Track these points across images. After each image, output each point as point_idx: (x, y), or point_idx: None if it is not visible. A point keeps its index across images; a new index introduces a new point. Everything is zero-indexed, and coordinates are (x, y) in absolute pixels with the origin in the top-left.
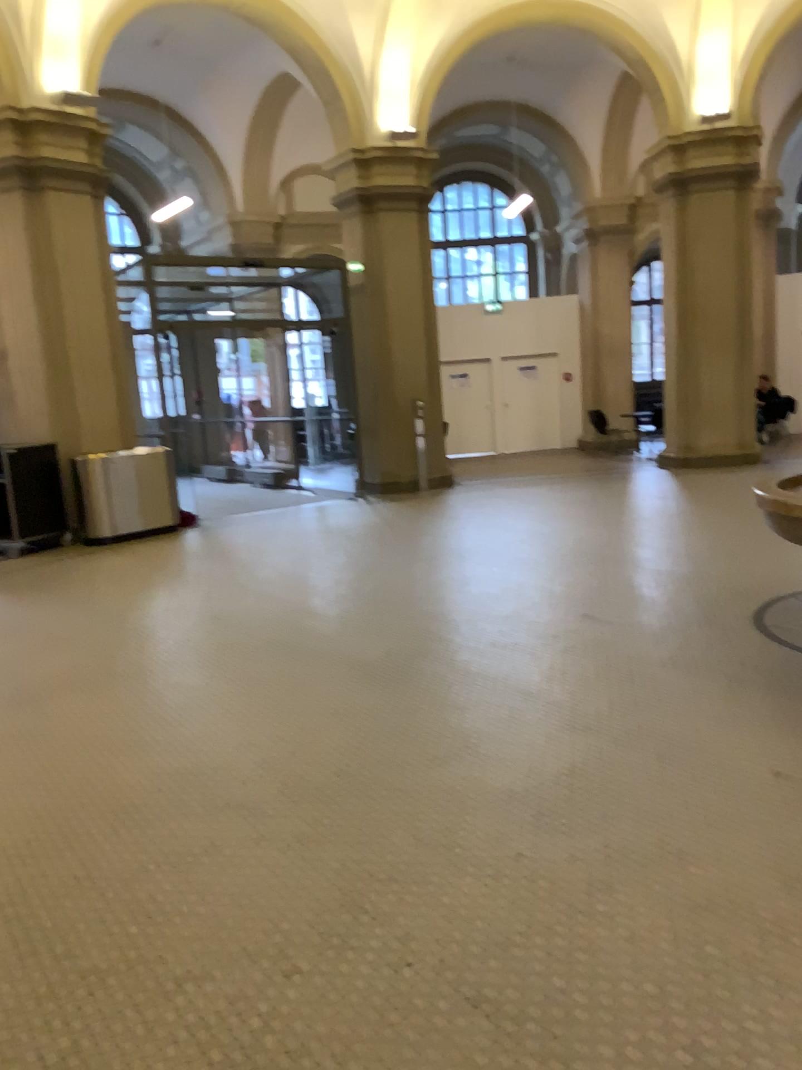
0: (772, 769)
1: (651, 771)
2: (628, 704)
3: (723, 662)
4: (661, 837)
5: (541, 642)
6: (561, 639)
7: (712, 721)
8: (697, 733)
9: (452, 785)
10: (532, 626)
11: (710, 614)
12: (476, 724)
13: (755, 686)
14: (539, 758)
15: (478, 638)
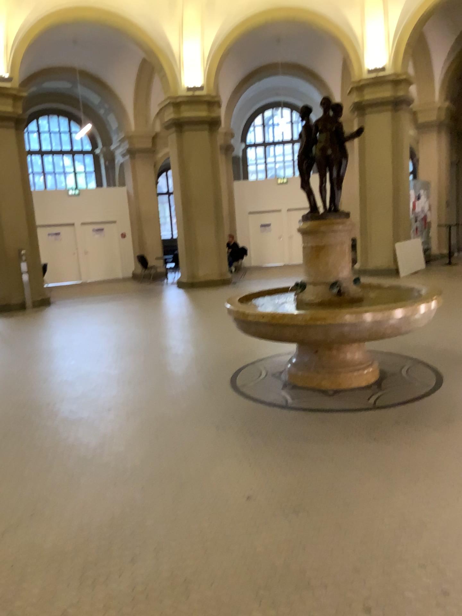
0: (245, 495)
1: (167, 511)
2: (153, 457)
3: (213, 416)
4: (172, 571)
5: (97, 415)
6: (111, 411)
7: (207, 462)
8: (198, 473)
9: (15, 554)
10: (92, 403)
11: (205, 383)
12: (42, 491)
13: (233, 431)
14: (87, 514)
15: (53, 416)
